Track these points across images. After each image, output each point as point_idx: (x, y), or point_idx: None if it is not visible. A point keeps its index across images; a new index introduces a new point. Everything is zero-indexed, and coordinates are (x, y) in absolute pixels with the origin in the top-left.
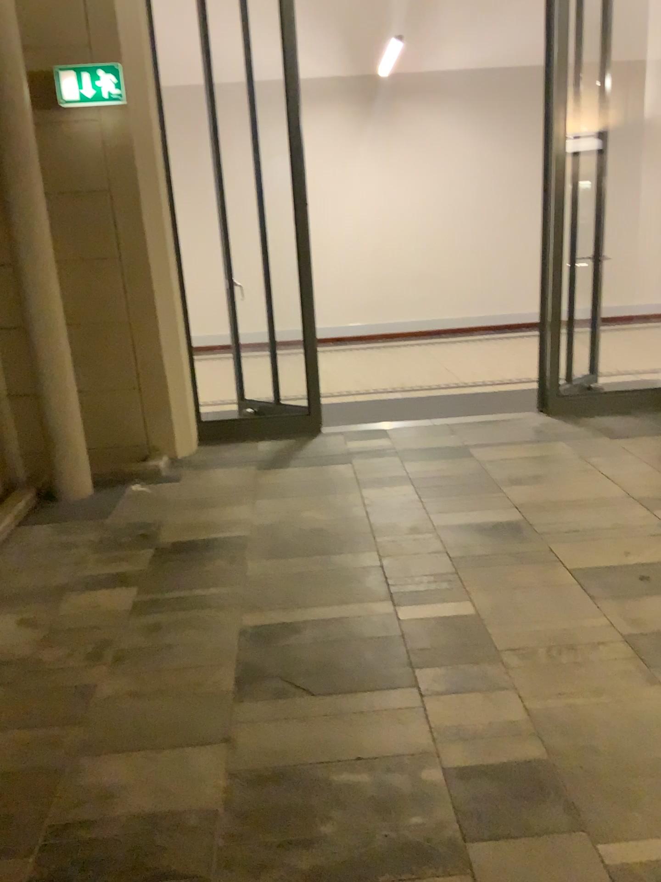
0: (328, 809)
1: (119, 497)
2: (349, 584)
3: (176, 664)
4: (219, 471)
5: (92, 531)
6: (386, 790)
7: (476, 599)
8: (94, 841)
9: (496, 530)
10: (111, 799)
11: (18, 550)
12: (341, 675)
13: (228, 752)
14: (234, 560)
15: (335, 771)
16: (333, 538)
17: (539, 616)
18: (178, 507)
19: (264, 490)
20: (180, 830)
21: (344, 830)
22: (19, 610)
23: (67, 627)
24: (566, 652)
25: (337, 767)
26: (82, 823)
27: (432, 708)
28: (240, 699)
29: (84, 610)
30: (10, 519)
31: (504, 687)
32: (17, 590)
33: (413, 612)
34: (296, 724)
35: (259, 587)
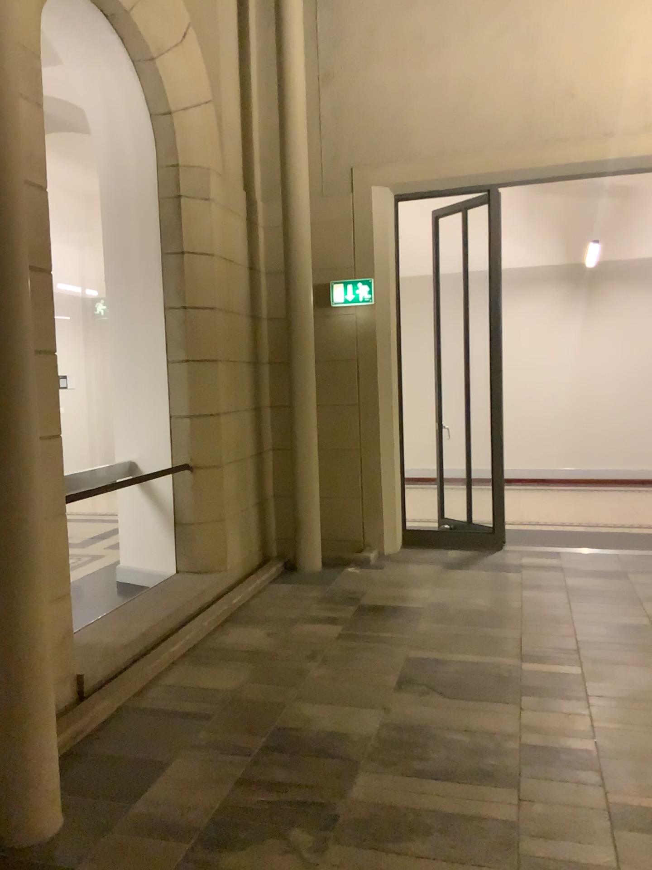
0: (438, 746)
1: (339, 574)
2: (491, 644)
3: (361, 668)
4: (415, 566)
5: (318, 592)
6: (478, 744)
7: (583, 664)
8: (300, 735)
9: (619, 627)
10: (311, 720)
11: (268, 596)
12: (468, 689)
13: (384, 712)
14: (412, 621)
15: (448, 731)
16: (489, 617)
17: (629, 681)
18: (379, 585)
19: (445, 582)
20: (349, 740)
21: (445, 757)
22: (267, 627)
23: (295, 640)
24: (638, 702)
25: (450, 730)
26: (294, 727)
27: (524, 714)
28: (398, 690)
29: (307, 633)
30: (265, 579)
31: (581, 712)
32: (266, 617)
33: (533, 665)
34: (430, 707)
35: (426, 638)
